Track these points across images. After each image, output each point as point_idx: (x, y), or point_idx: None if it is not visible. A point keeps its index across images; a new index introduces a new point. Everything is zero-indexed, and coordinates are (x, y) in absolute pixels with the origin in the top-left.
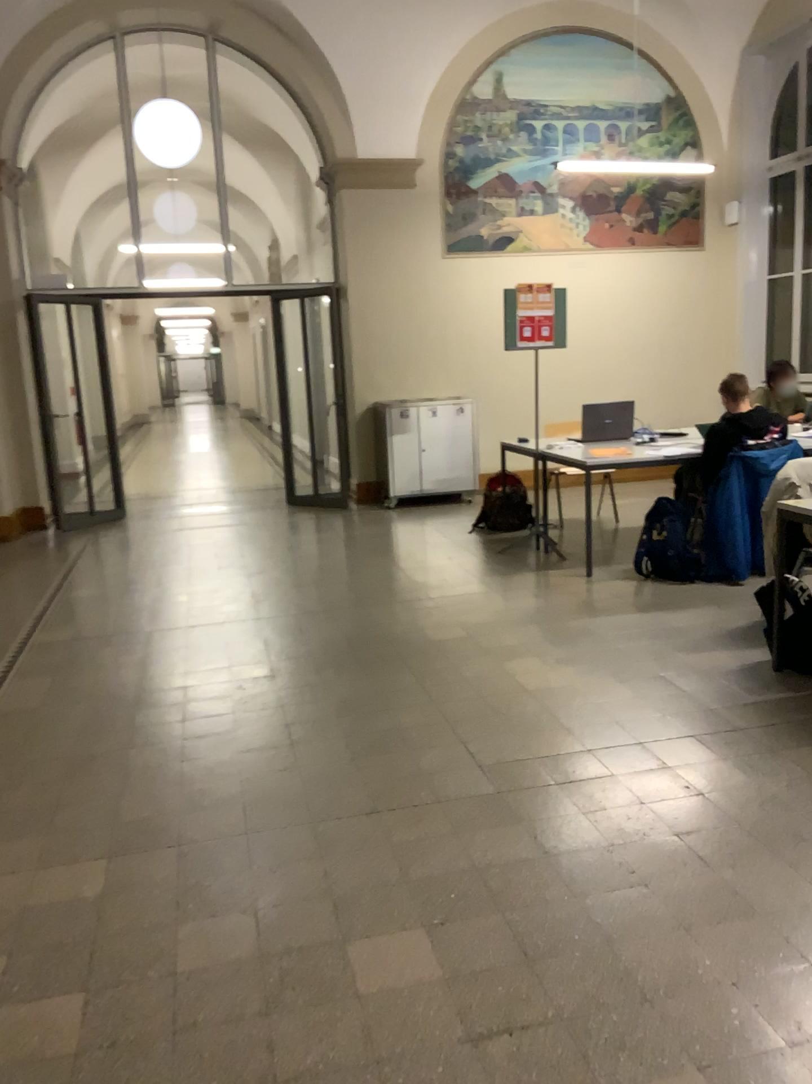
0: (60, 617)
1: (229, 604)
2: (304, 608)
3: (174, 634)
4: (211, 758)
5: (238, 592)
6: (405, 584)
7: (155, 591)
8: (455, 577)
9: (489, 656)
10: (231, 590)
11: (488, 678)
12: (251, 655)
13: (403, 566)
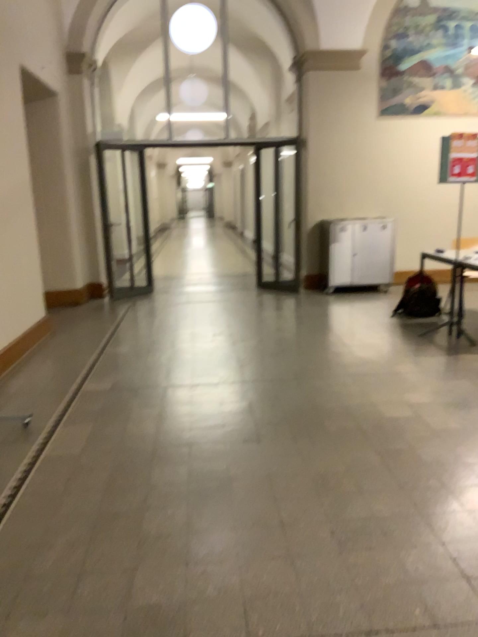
0: (102, 371)
1: (222, 370)
2: (278, 378)
3: (182, 395)
4: (212, 540)
5: (229, 361)
6: (354, 361)
7: (170, 354)
8: (392, 358)
9: (441, 443)
10: (224, 357)
11: (448, 468)
12: (241, 421)
13: (349, 345)
